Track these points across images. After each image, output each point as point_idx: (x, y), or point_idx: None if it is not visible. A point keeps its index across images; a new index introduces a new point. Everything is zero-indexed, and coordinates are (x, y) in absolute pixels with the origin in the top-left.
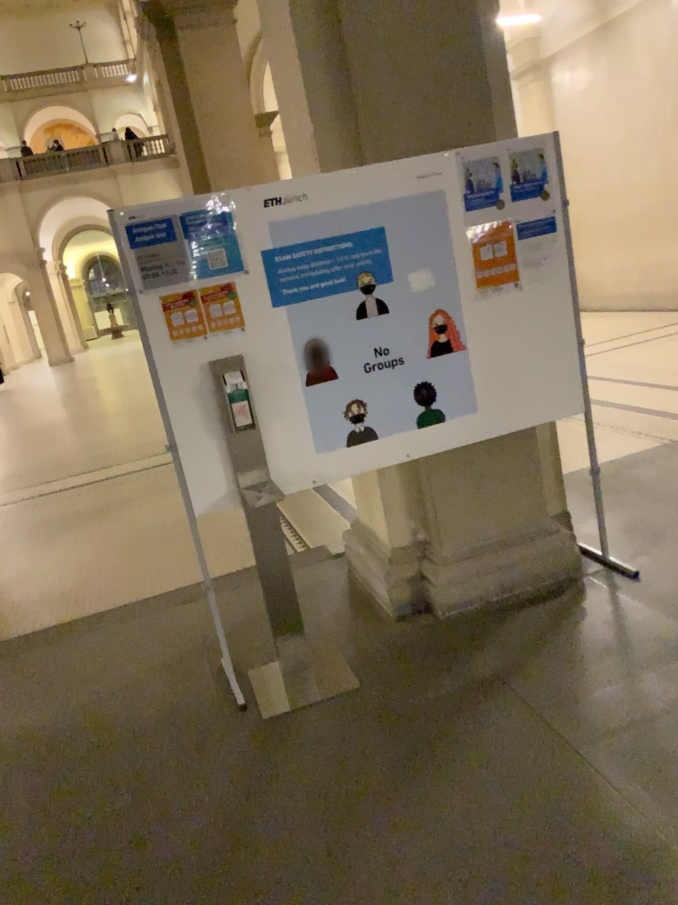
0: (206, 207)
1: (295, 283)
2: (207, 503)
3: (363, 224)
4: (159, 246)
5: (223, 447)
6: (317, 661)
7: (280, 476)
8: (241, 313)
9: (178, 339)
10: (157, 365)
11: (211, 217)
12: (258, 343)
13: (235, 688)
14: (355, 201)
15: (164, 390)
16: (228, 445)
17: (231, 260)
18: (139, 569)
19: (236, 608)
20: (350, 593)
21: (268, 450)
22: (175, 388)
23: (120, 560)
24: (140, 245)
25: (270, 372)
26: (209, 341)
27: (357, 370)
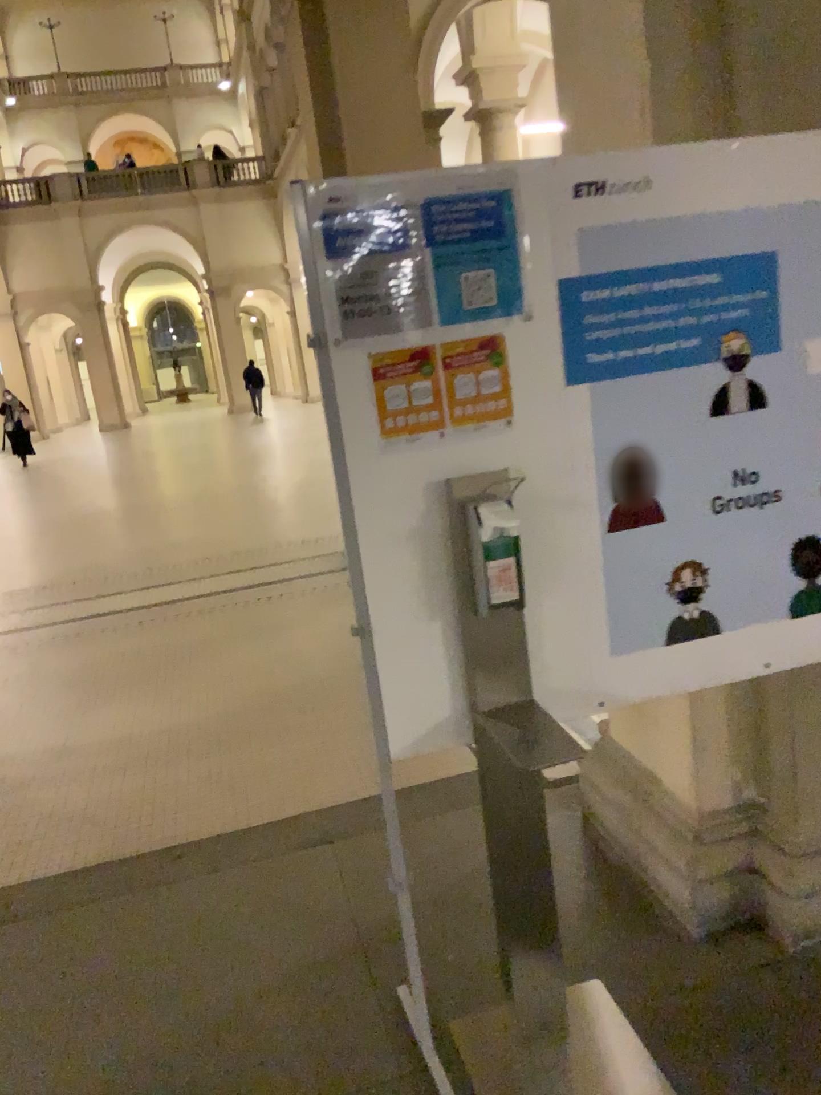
0: (471, 190)
1: (613, 344)
2: (418, 736)
3: (741, 244)
4: (378, 258)
5: (456, 637)
6: (579, 1022)
7: (549, 693)
8: (511, 393)
9: (394, 434)
10: (354, 480)
11: (477, 209)
12: (536, 449)
13: (437, 1072)
14: (732, 200)
15: (360, 528)
16: (465, 634)
17: (503, 293)
18: (235, 765)
19: (408, 874)
20: (600, 865)
21: (533, 645)
22: (382, 523)
23: (205, 747)
24: (344, 252)
25: (550, 505)
26: (449, 441)
27: (700, 511)
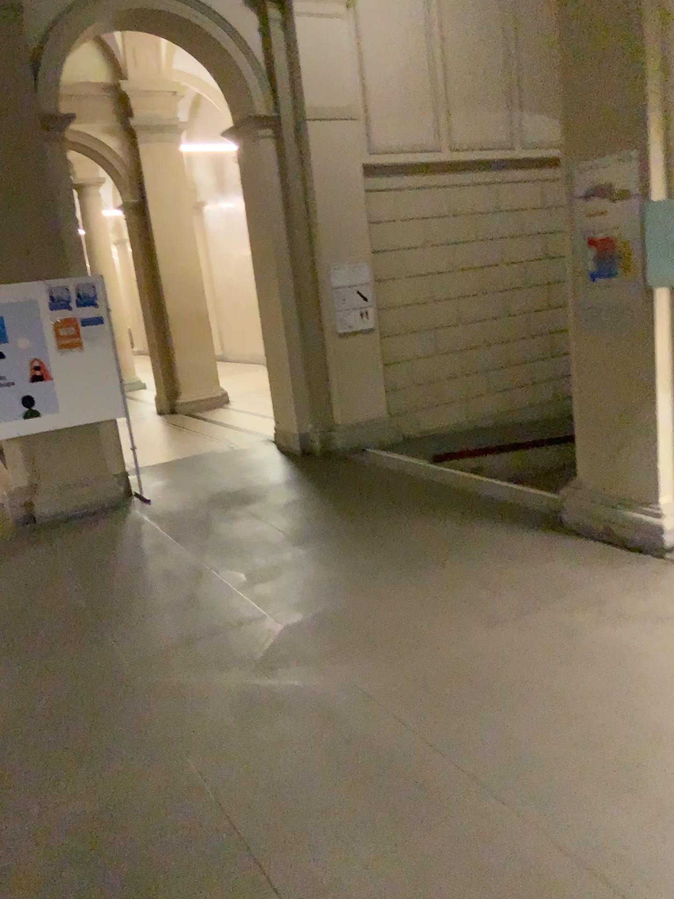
0: None
1: None
2: None
3: None
4: None
5: None
6: None
7: None
8: None
9: None
10: None
11: None
12: None
13: None
14: None
15: None
16: None
17: None
18: None
19: None
20: None
21: None
22: None
23: None
24: None
25: None
26: None
27: None
